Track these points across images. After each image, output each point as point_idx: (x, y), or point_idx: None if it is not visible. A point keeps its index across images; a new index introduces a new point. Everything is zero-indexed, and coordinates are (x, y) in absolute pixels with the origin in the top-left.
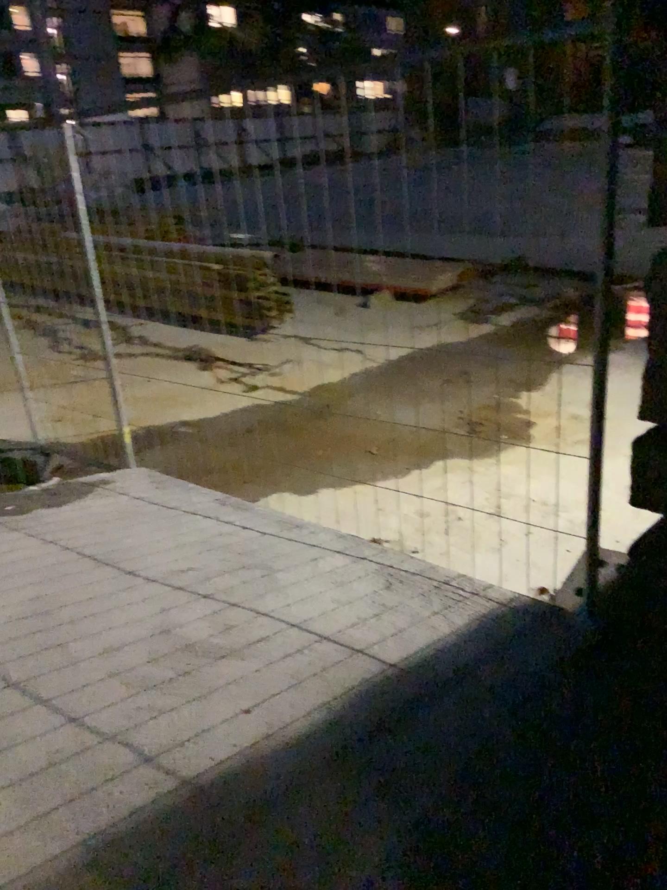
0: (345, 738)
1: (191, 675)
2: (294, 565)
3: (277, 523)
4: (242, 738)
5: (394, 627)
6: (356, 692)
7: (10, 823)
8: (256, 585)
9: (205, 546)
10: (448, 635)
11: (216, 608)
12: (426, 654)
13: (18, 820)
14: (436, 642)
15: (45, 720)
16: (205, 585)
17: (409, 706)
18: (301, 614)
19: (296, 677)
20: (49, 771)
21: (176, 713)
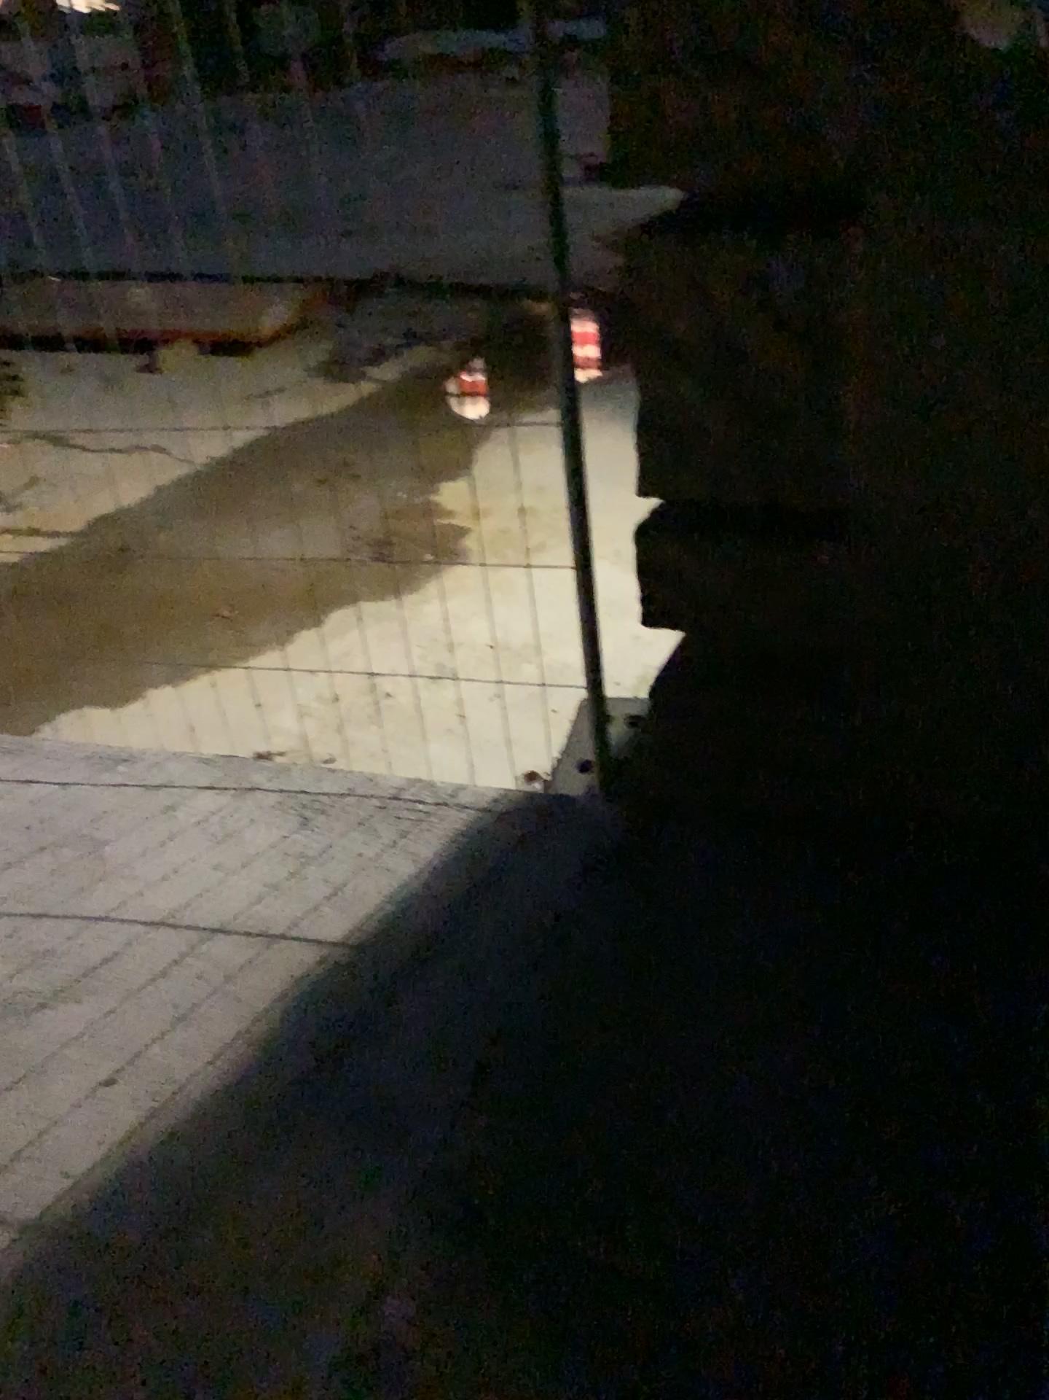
0: (287, 1078)
1: None
2: (135, 825)
3: (89, 761)
4: (113, 1129)
5: (326, 886)
6: (289, 1002)
7: None
8: (74, 872)
9: None
10: (413, 878)
11: (11, 927)
12: (386, 915)
13: None
14: (398, 892)
15: None
16: None
17: (377, 1000)
18: (167, 901)
19: (183, 1004)
20: None
21: None
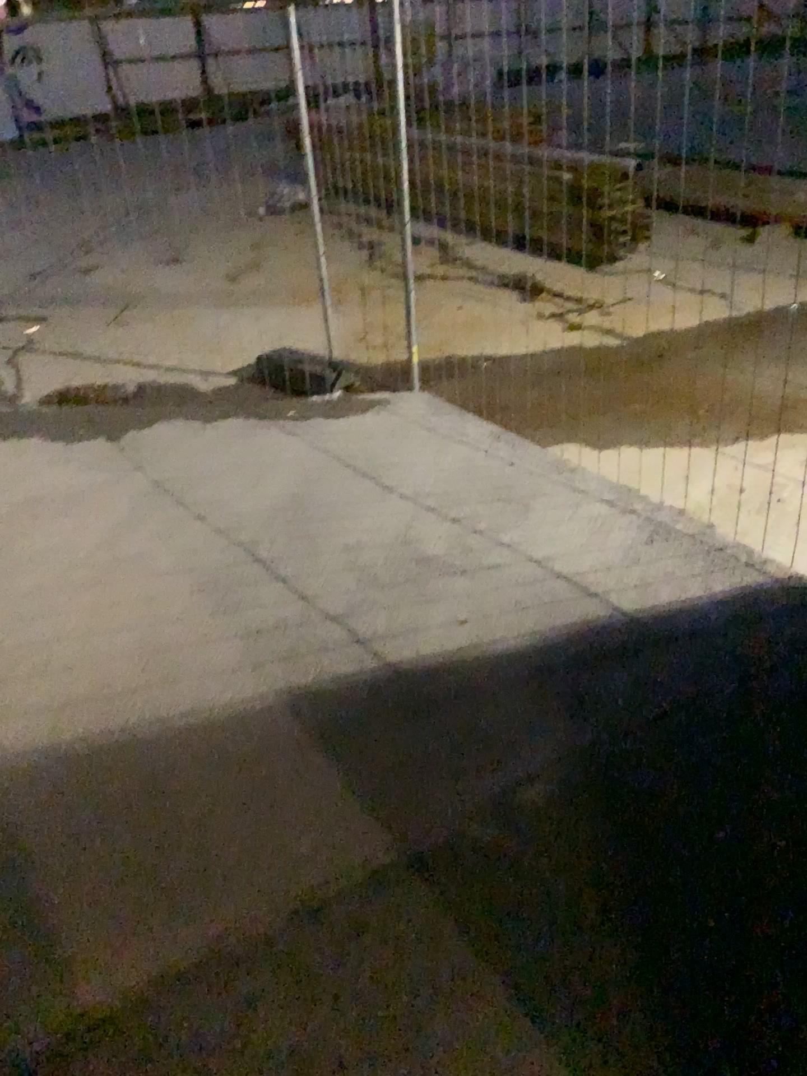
0: (548, 662)
1: (416, 584)
2: (551, 507)
3: (547, 463)
4: (449, 643)
5: (638, 580)
6: (575, 628)
7: (230, 663)
8: (505, 517)
9: (465, 474)
10: (694, 597)
11: (458, 531)
12: (662, 610)
13: (238, 662)
14: (679, 601)
15: (277, 593)
16: (454, 509)
17: (624, 650)
18: (543, 551)
19: (518, 604)
20: (271, 633)
21: (393, 610)
